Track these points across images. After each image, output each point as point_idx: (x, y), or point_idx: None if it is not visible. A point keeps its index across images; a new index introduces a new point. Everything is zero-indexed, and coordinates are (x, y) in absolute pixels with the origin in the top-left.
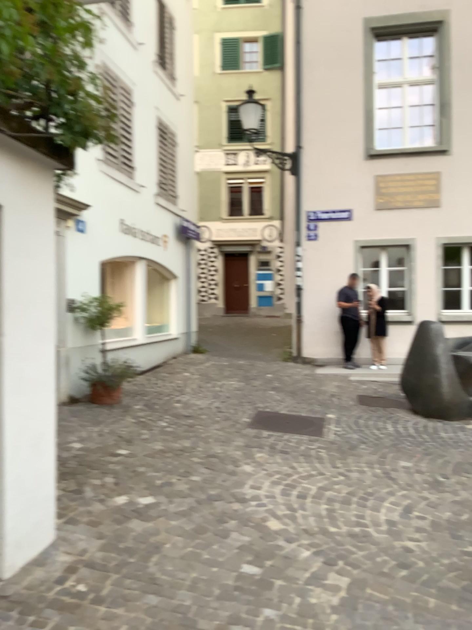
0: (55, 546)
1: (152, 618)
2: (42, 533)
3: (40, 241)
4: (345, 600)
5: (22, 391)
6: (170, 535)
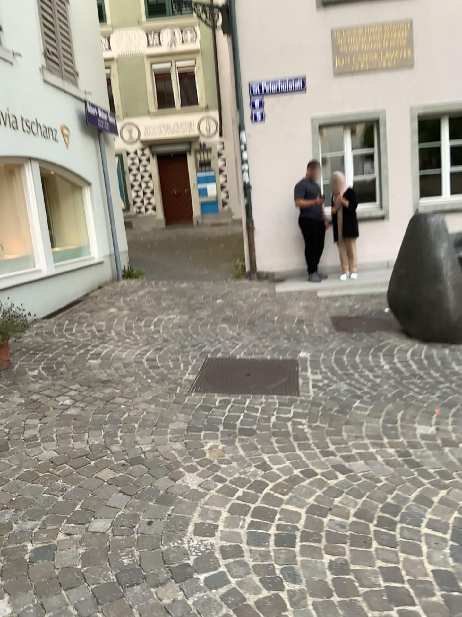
0: None
1: None
2: None
3: None
4: None
5: None
6: None
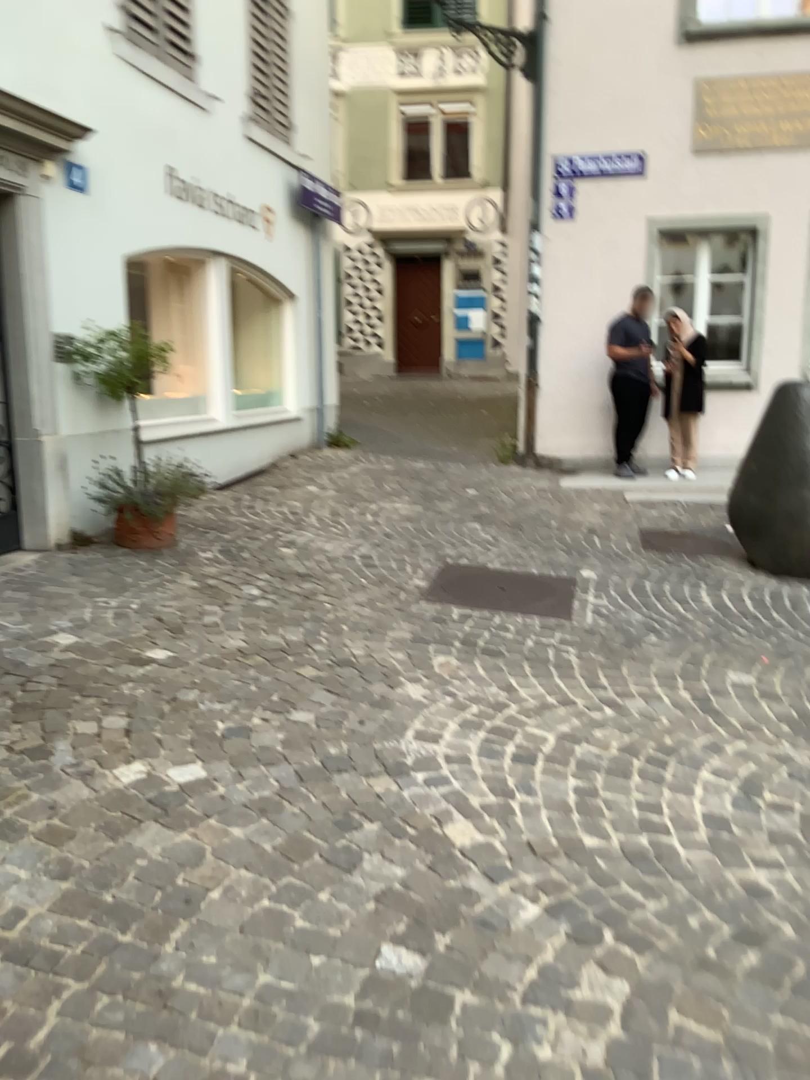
0: None
1: None
2: None
3: None
4: (620, 1050)
5: None
6: (225, 866)
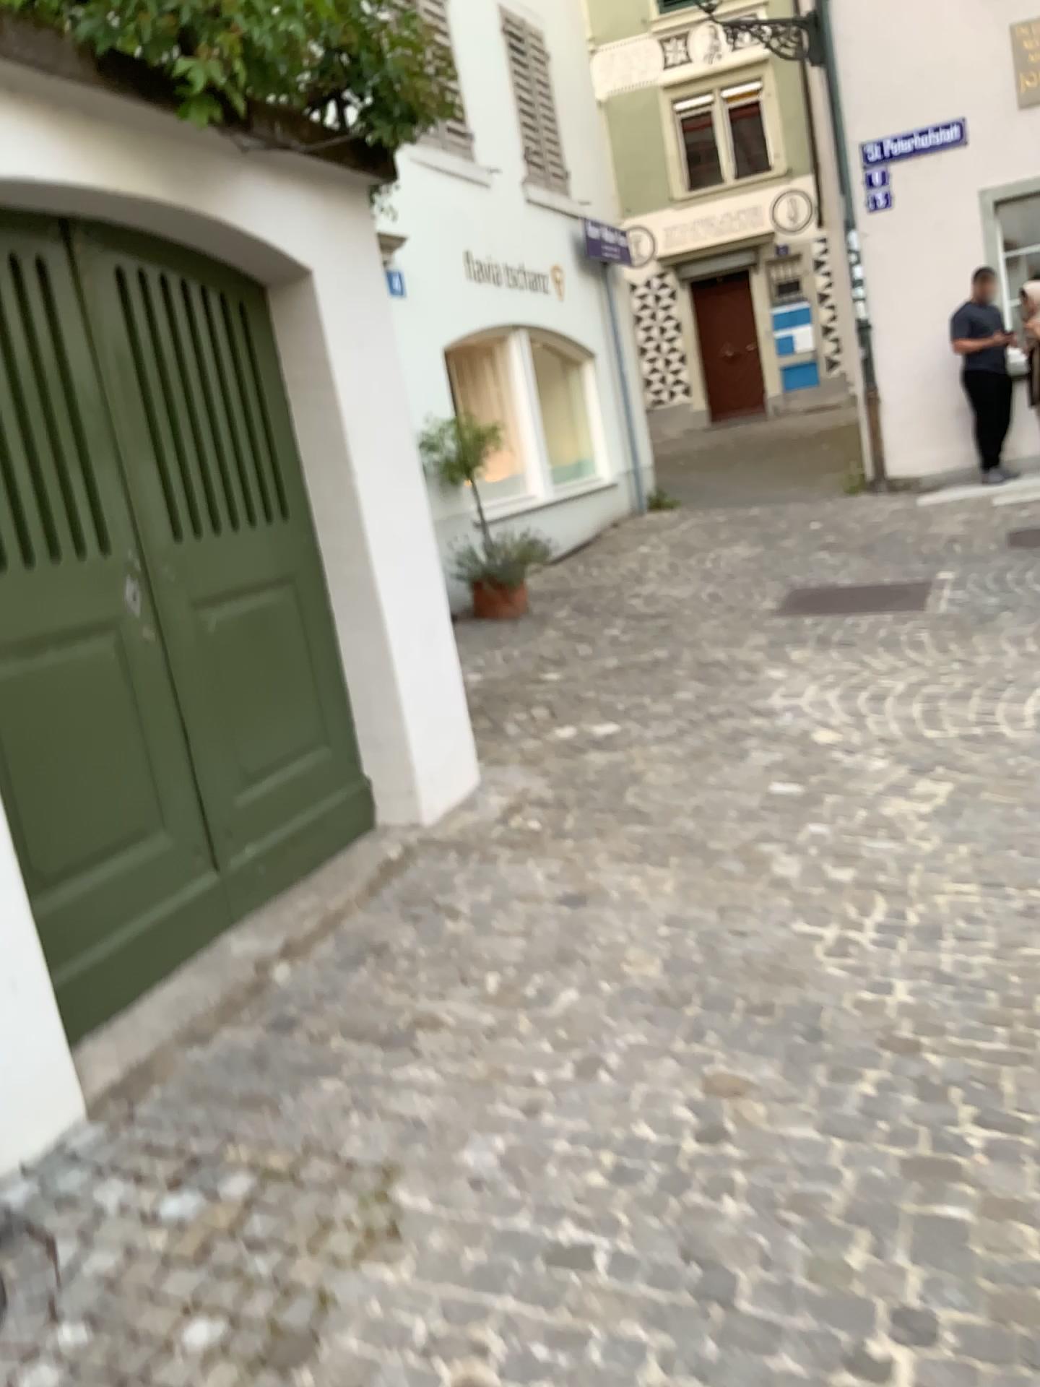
0: (482, 791)
1: (642, 847)
2: (459, 771)
3: (372, 321)
4: (941, 808)
5: (392, 561)
6: (653, 765)
